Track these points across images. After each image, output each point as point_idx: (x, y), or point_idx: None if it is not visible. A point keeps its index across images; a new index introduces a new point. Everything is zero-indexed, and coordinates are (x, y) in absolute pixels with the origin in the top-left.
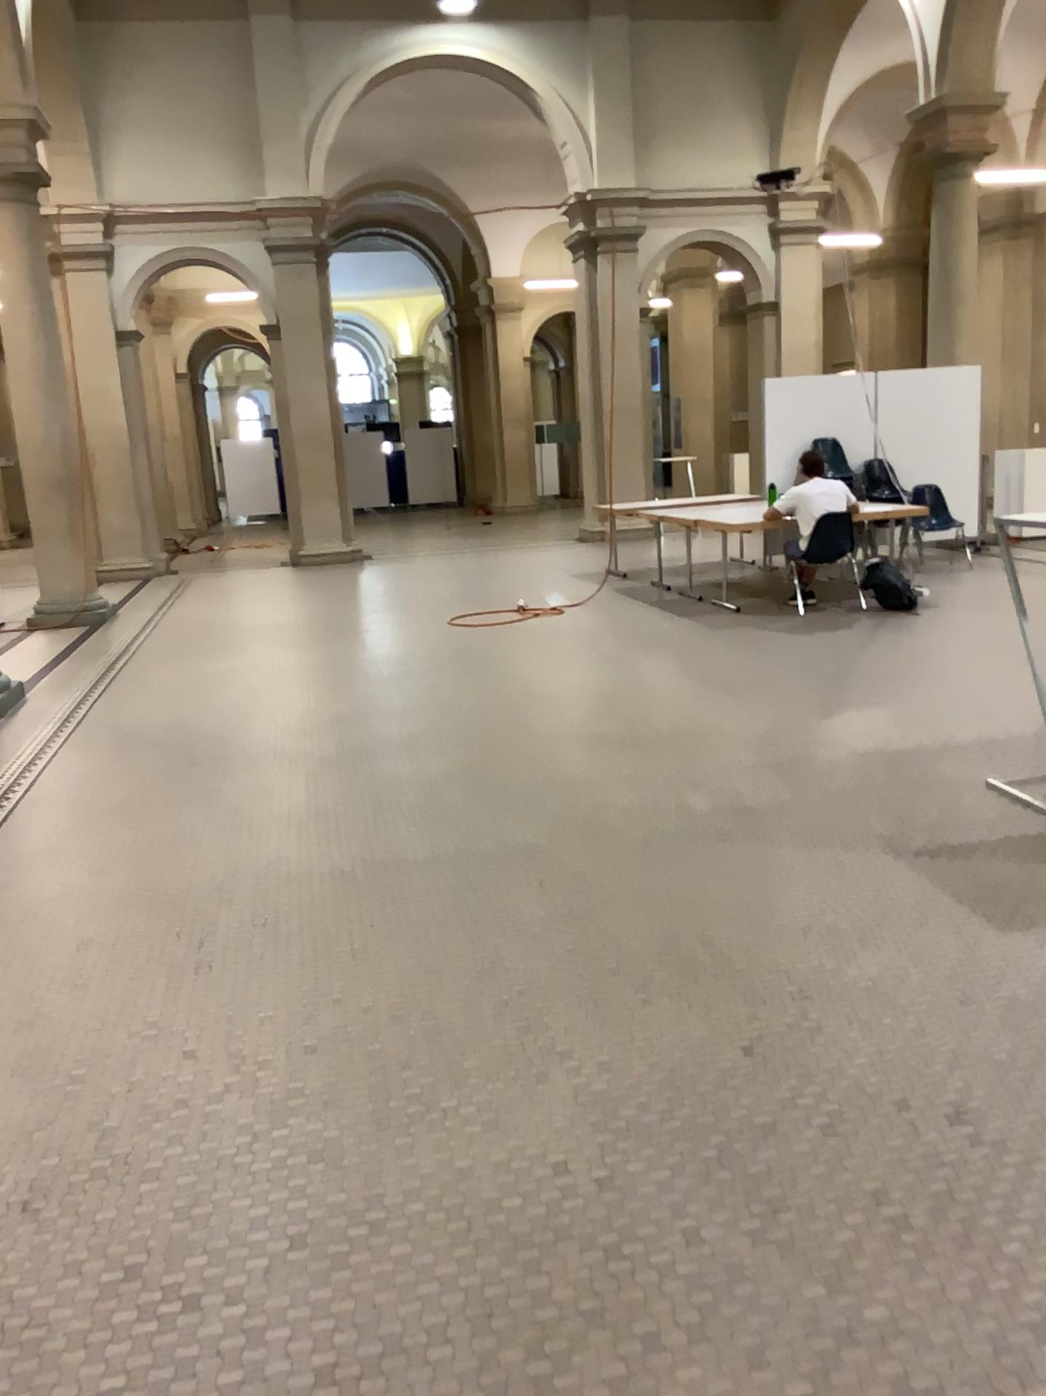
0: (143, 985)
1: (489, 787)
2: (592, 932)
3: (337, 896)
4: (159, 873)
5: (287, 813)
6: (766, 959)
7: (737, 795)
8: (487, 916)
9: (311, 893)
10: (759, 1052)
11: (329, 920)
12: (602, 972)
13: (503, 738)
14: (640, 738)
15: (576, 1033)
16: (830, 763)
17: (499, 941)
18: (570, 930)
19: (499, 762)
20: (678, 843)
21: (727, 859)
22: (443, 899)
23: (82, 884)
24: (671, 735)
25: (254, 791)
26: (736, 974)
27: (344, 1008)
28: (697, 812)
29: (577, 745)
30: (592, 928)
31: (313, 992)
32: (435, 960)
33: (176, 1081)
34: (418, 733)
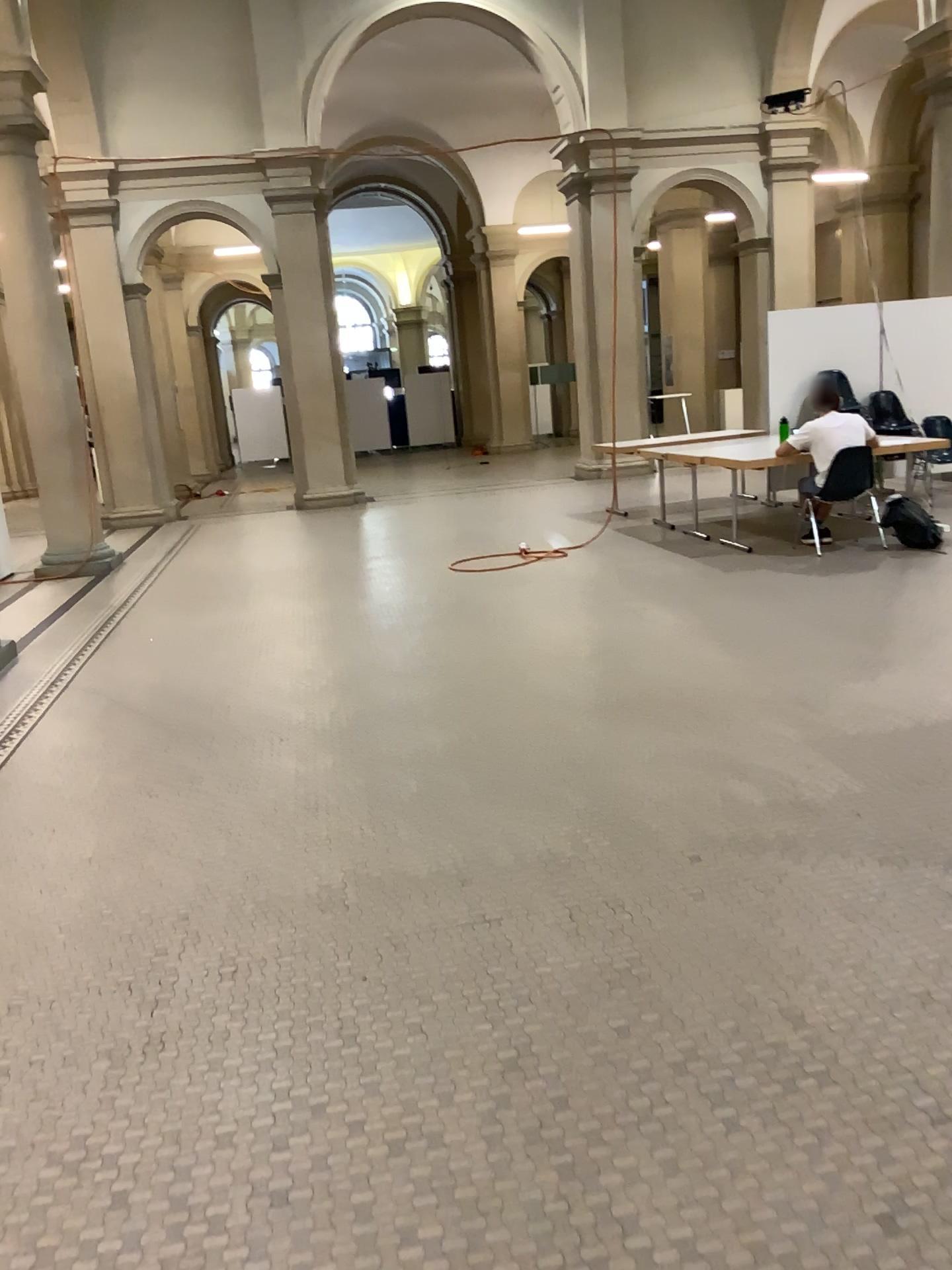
0: (80, 1073)
1: (501, 773)
2: (643, 996)
3: (326, 931)
4: (122, 893)
5: (274, 809)
6: (878, 1045)
7: (792, 785)
8: (508, 967)
9: (295, 925)
10: (905, 1227)
11: (314, 968)
12: (663, 1066)
13: (515, 709)
14: (668, 708)
15: (639, 1179)
16: (894, 741)
17: (525, 1008)
18: (614, 992)
19: (511, 740)
20: (732, 855)
21: (796, 879)
22: (453, 939)
23: (33, 907)
24: (703, 705)
25: (238, 779)
26: (843, 1074)
27: (327, 1120)
28: (748, 811)
29: (597, 718)
30: (642, 988)
31: (290, 1090)
32: (445, 1039)
33: (98, 1255)
34: (420, 702)
